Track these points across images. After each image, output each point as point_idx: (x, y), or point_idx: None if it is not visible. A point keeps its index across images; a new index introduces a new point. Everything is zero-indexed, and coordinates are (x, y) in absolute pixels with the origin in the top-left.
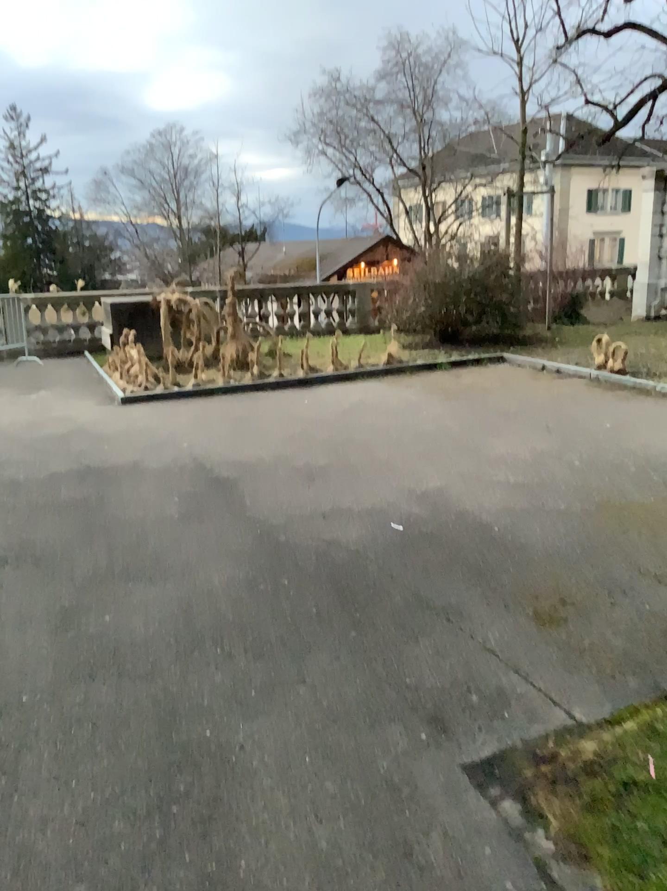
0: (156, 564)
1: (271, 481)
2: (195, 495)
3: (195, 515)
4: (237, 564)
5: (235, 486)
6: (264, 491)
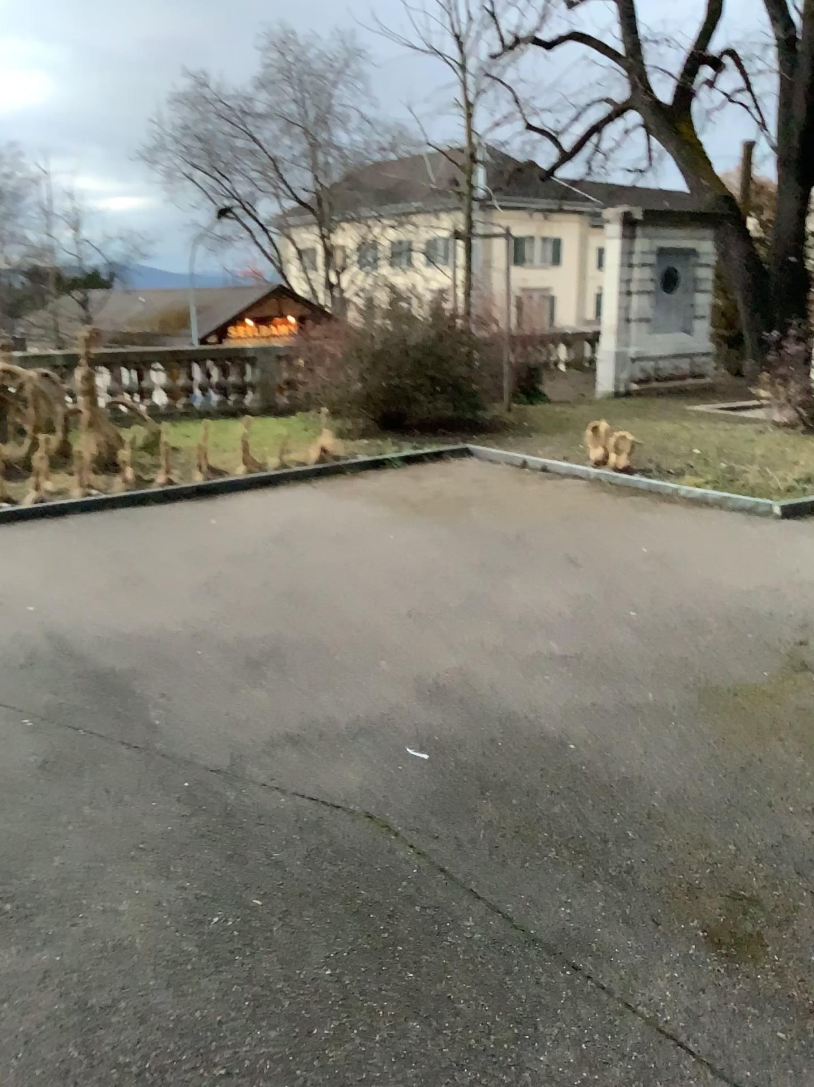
0: (2, 888)
1: (186, 674)
2: (61, 713)
3: (66, 758)
4: (159, 872)
5: (127, 687)
6: (179, 695)
